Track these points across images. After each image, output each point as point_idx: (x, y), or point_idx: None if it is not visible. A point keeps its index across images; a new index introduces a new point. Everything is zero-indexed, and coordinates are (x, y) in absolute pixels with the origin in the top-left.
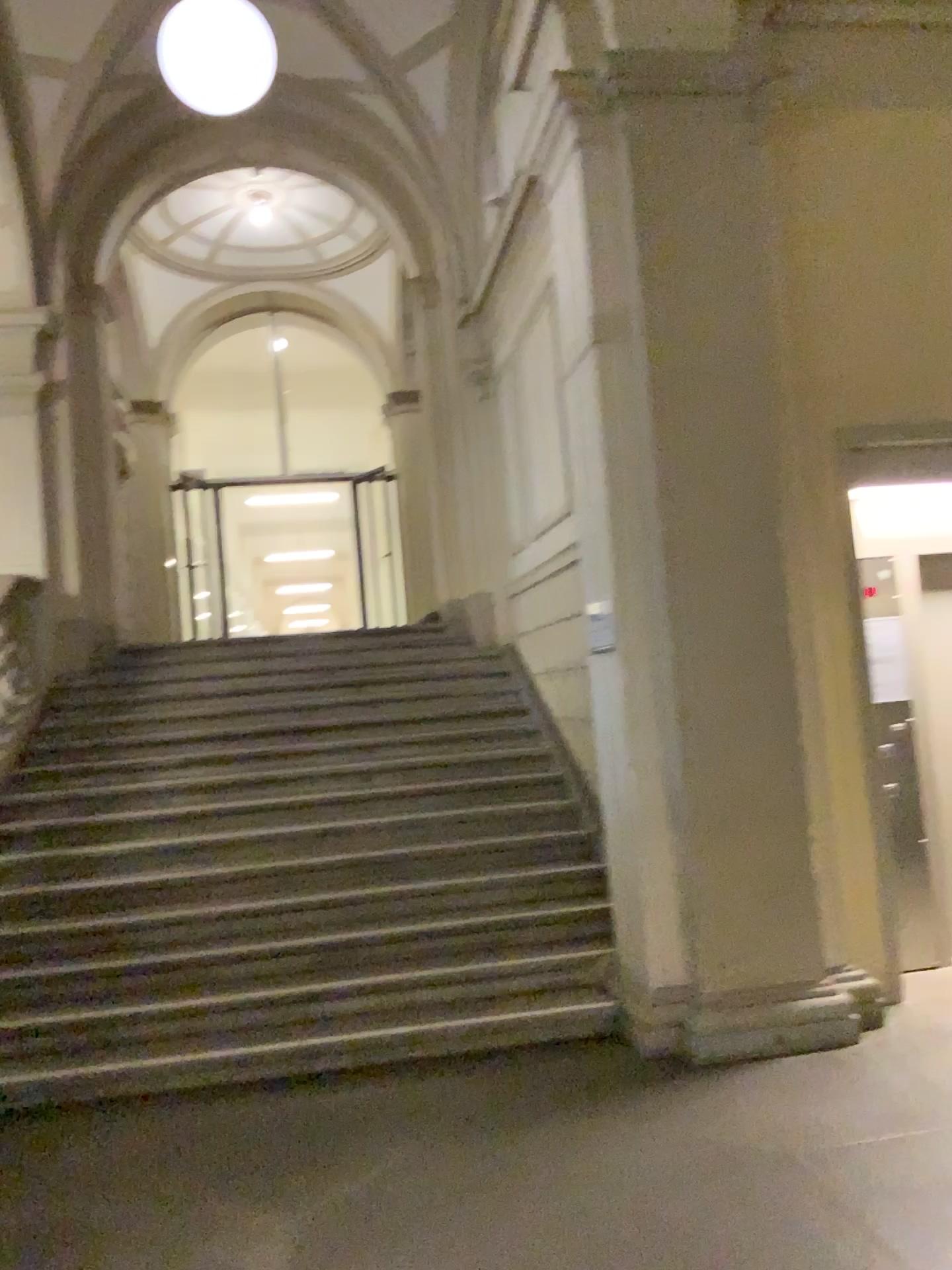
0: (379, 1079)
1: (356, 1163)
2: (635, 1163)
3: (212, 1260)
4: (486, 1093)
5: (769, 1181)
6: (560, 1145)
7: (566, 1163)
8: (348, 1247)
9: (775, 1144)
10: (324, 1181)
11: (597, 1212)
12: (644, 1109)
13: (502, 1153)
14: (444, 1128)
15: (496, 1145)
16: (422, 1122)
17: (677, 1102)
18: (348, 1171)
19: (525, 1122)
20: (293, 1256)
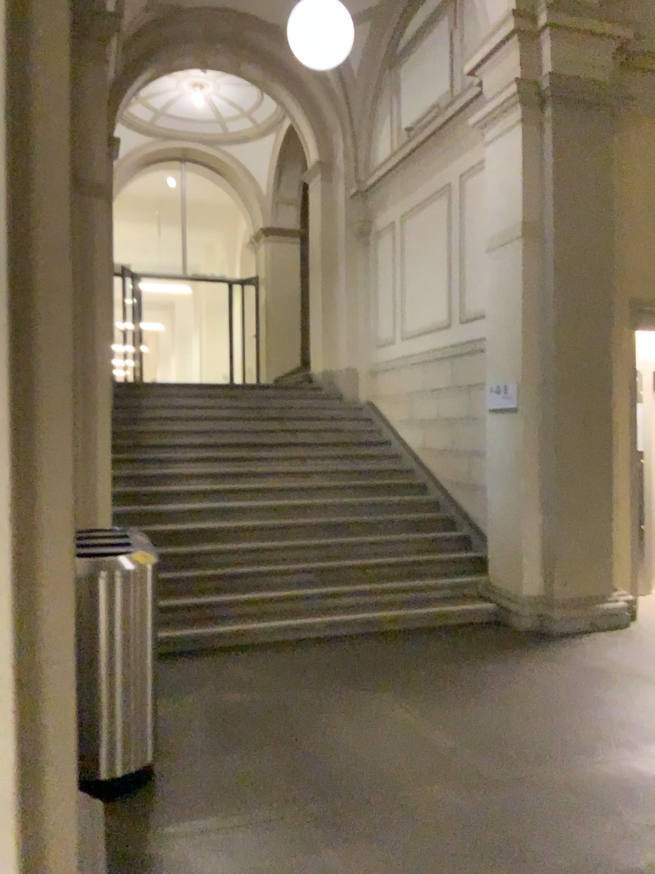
0: (381, 639)
1: (410, 673)
2: (559, 673)
3: (380, 710)
4: (449, 645)
5: (632, 679)
6: (511, 667)
7: (523, 673)
8: (445, 705)
9: (621, 666)
10: (402, 680)
11: (558, 691)
12: (541, 653)
13: (485, 670)
14: (442, 659)
15: (477, 667)
16: (427, 657)
17: (557, 649)
18: (410, 676)
19: (484, 657)
20: (420, 708)
